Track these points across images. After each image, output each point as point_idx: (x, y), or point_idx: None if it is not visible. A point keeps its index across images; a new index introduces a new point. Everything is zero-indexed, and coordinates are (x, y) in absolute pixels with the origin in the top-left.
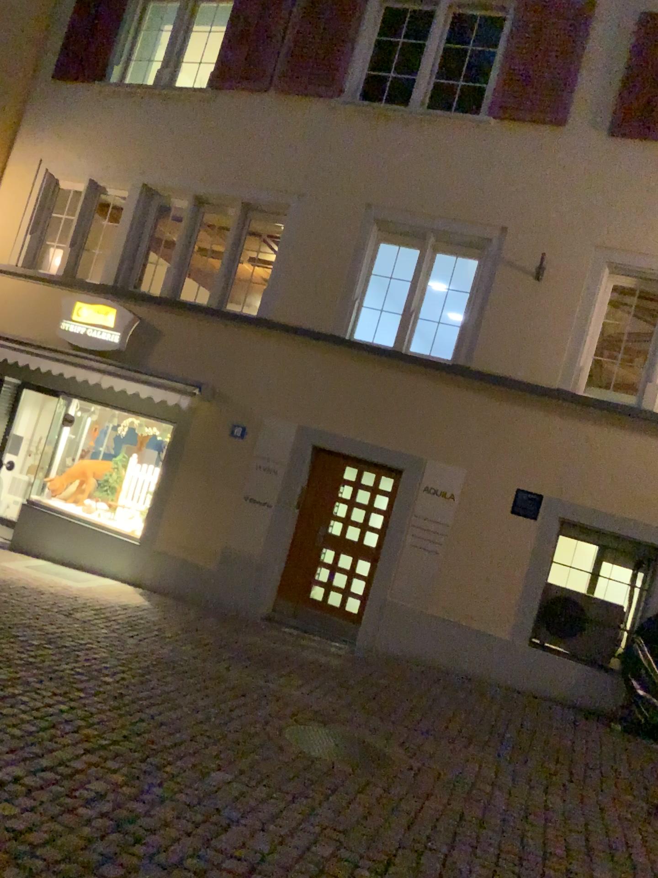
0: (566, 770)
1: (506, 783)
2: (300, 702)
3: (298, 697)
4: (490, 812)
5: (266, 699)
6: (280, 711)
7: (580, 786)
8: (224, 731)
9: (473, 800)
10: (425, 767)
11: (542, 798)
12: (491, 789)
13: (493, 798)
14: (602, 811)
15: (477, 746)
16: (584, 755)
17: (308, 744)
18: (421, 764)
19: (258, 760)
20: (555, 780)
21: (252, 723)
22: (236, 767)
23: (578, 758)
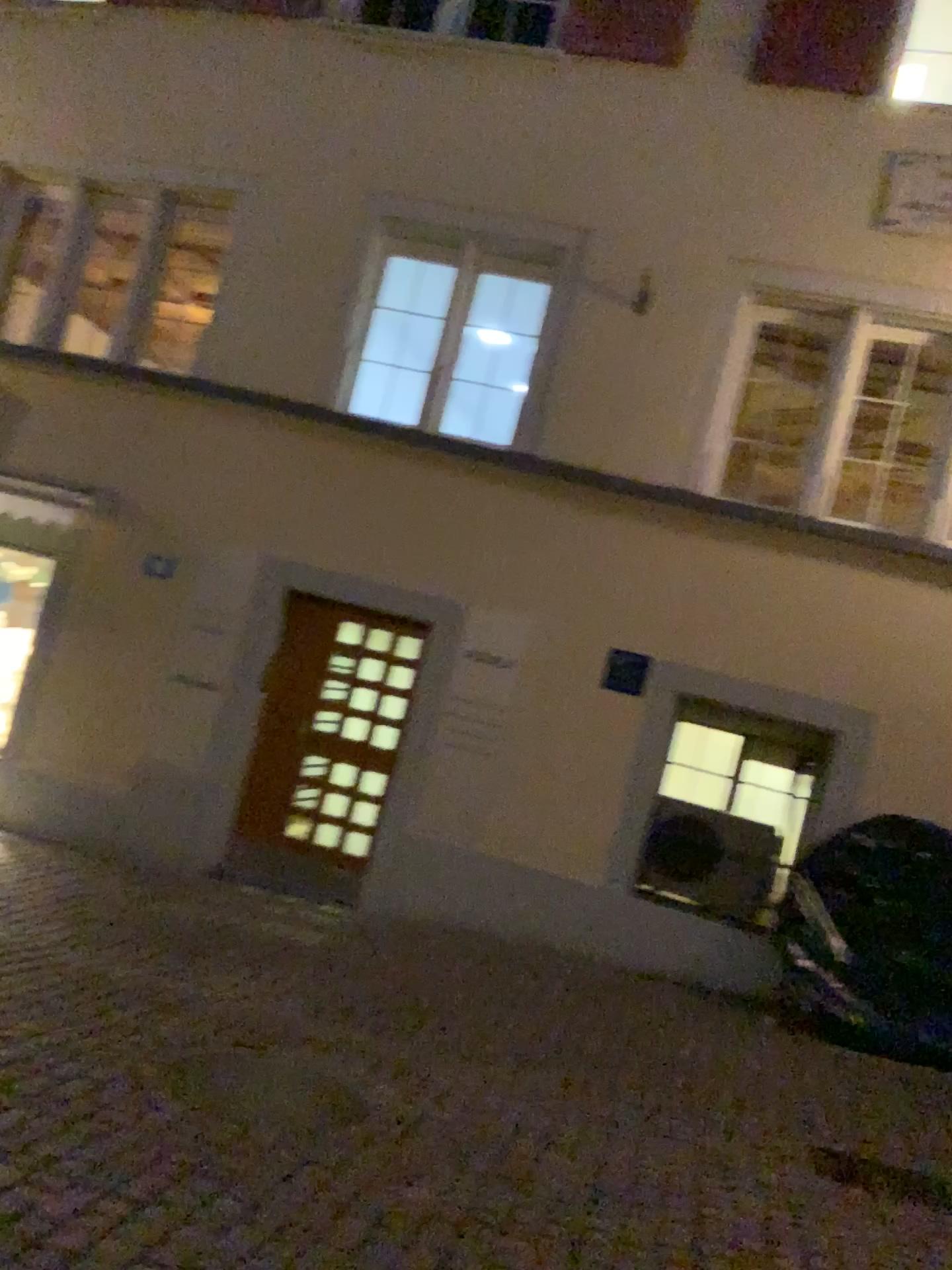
0: (680, 1103)
1: (571, 1138)
2: (227, 1013)
3: (227, 1004)
4: (531, 1201)
5: (162, 1011)
6: (180, 1032)
7: (699, 1131)
8: (48, 1082)
9: (503, 1180)
10: (429, 1119)
11: (632, 1161)
12: (541, 1152)
13: (542, 1171)
14: (733, 1178)
15: (533, 1072)
16: (713, 1074)
17: (214, 1093)
18: (423, 1114)
19: (94, 1135)
20: (659, 1124)
21: (115, 1060)
22: (41, 1155)
23: (702, 1080)
